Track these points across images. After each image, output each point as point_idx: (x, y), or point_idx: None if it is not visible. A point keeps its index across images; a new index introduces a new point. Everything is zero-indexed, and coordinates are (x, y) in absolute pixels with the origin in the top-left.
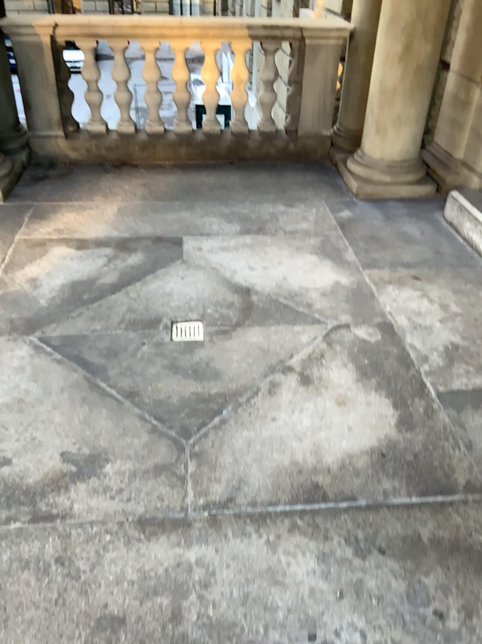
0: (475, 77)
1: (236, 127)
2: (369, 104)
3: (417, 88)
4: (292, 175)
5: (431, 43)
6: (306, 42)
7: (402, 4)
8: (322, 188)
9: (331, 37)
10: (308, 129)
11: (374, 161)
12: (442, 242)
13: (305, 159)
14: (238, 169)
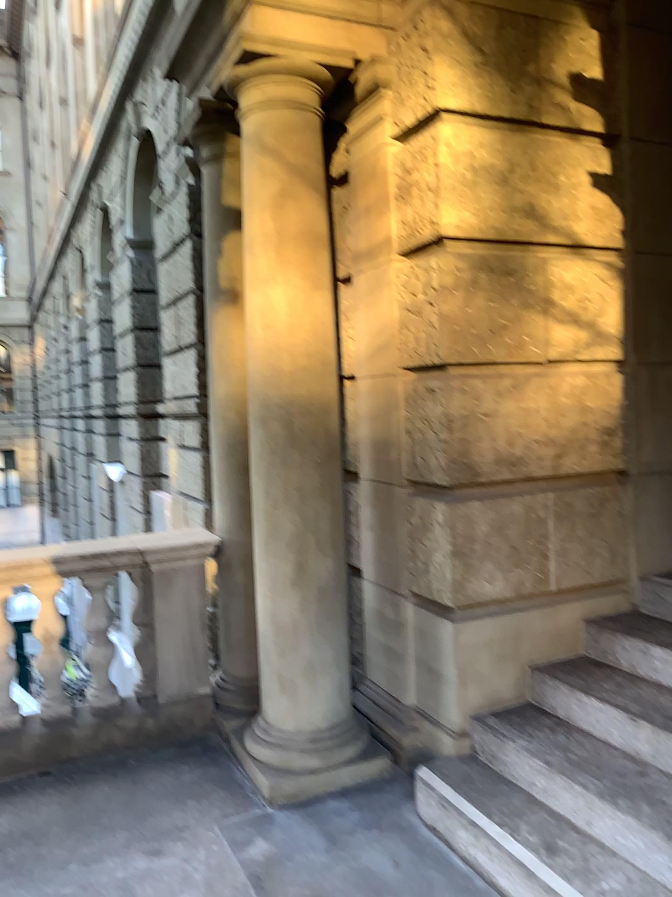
0: (401, 588)
1: (50, 709)
2: (262, 649)
3: (327, 617)
4: (157, 777)
5: (331, 556)
6: (152, 567)
7: (280, 514)
8: (211, 797)
9: (189, 556)
10: (174, 690)
11: (288, 734)
12: (432, 874)
13: (176, 739)
14: (57, 784)
